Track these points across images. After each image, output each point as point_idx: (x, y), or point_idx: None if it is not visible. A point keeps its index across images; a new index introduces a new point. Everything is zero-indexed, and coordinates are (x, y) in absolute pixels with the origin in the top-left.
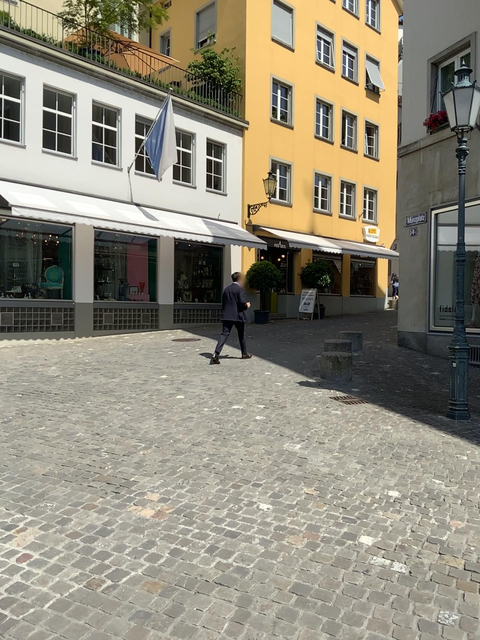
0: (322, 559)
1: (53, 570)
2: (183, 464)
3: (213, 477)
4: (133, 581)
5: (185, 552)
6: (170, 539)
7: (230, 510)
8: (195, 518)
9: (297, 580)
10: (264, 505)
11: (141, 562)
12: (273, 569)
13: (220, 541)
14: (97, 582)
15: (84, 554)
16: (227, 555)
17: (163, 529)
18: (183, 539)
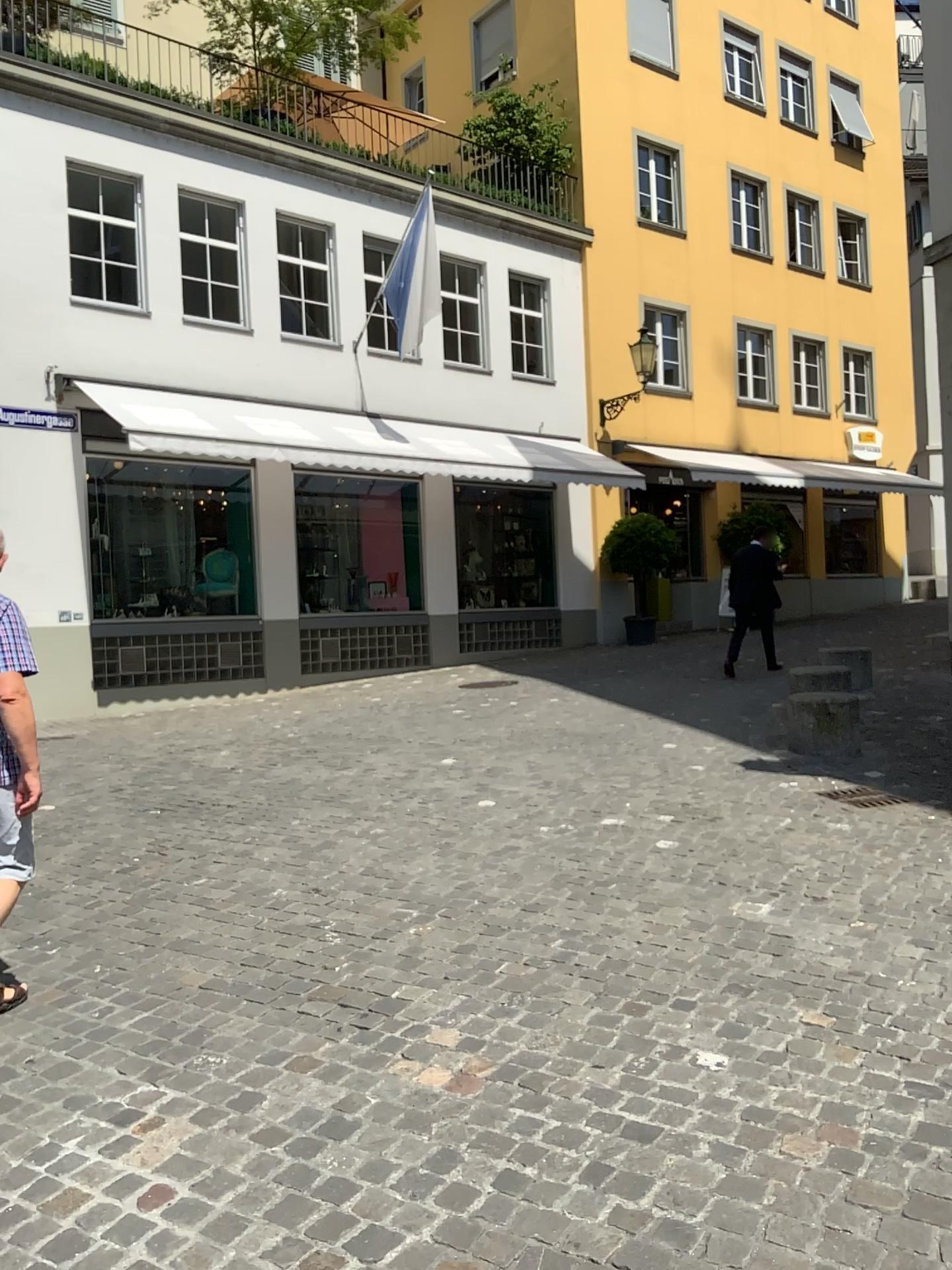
0: (878, 1202)
1: (223, 1230)
2: (507, 957)
3: (578, 989)
4: (413, 1263)
5: (533, 1180)
6: (493, 1149)
7: (629, 1071)
8: (548, 1091)
9: (823, 1261)
10: (708, 1056)
11: (430, 1211)
12: (754, 1230)
13: (612, 1152)
14: (326, 1263)
15: (296, 1186)
16: (637, 1191)
17: (474, 1121)
18: (524, 1148)
